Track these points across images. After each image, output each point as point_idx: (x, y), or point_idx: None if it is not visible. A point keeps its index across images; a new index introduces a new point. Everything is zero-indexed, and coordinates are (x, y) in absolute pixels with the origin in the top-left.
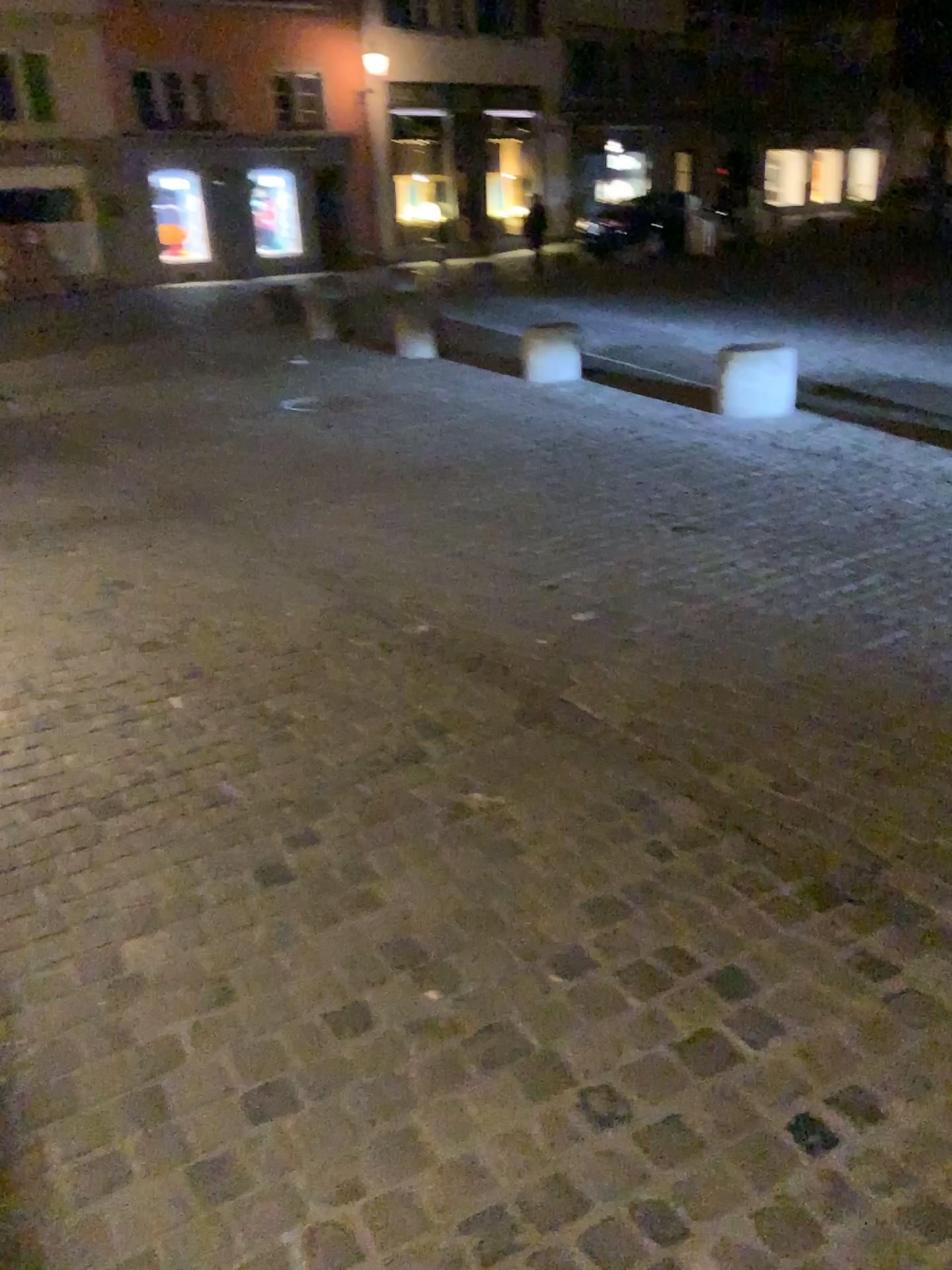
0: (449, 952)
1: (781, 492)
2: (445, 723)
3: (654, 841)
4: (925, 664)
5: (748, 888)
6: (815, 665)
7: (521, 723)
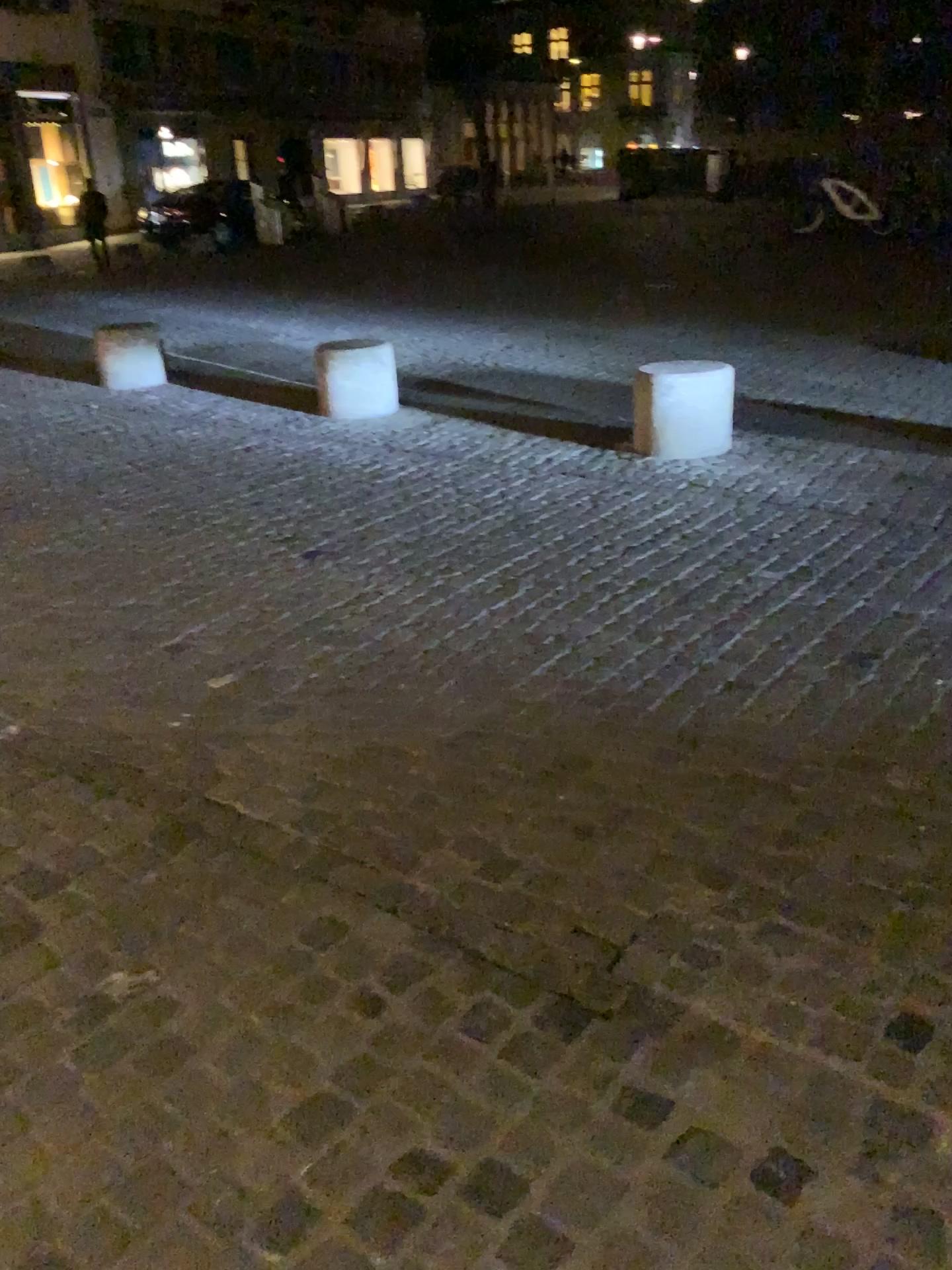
0: (116, 1264)
1: (409, 505)
2: (64, 875)
3: (359, 995)
4: (599, 692)
5: (483, 1038)
6: (491, 713)
7: (165, 854)
